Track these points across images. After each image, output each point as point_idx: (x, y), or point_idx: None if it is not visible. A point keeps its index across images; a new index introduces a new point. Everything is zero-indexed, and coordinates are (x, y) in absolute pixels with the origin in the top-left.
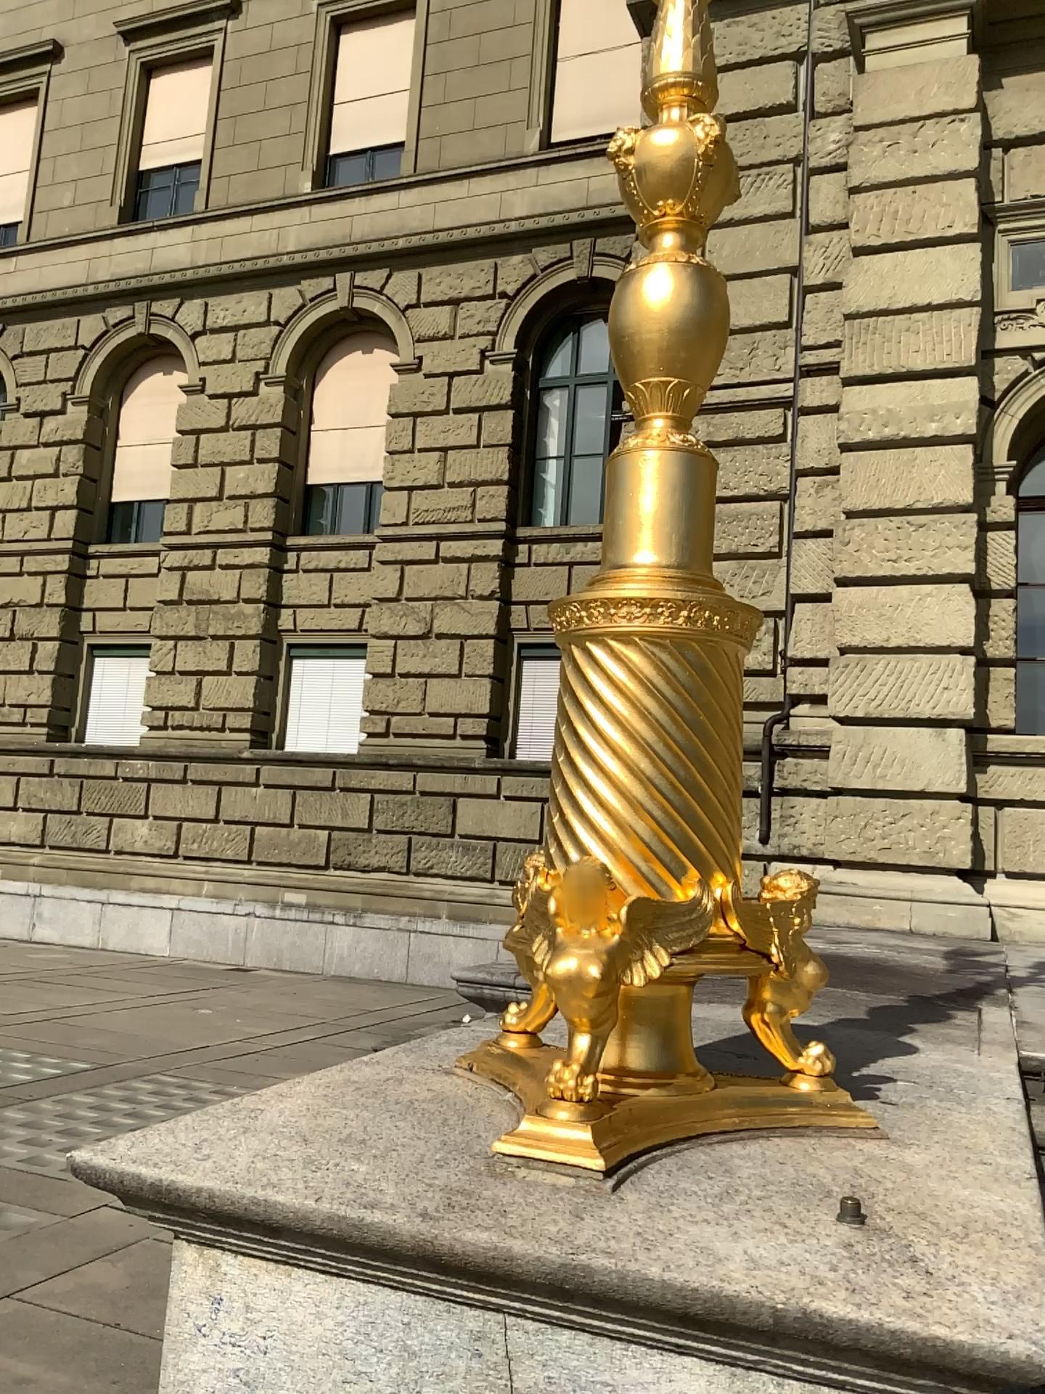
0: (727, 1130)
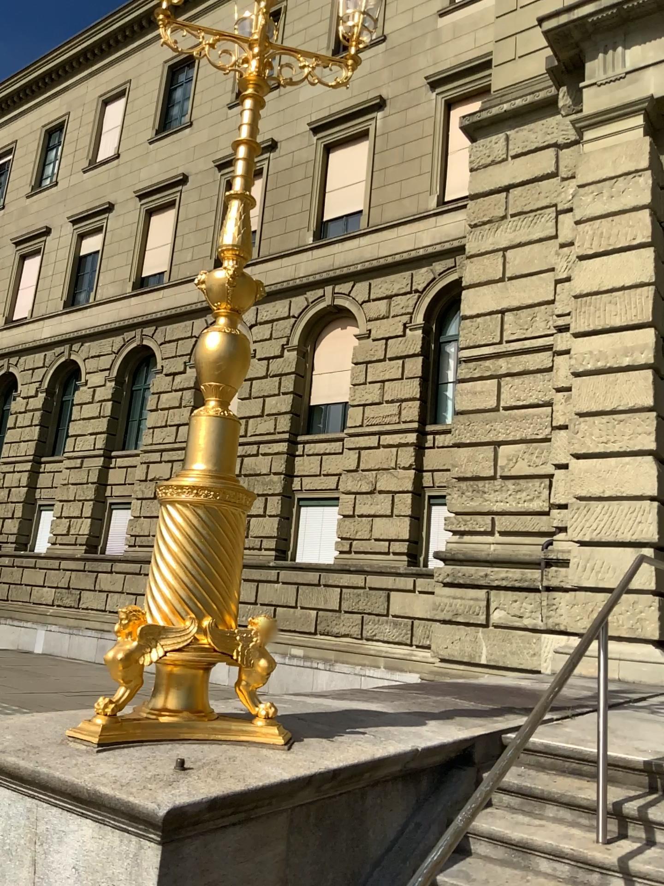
0: (177, 737)
